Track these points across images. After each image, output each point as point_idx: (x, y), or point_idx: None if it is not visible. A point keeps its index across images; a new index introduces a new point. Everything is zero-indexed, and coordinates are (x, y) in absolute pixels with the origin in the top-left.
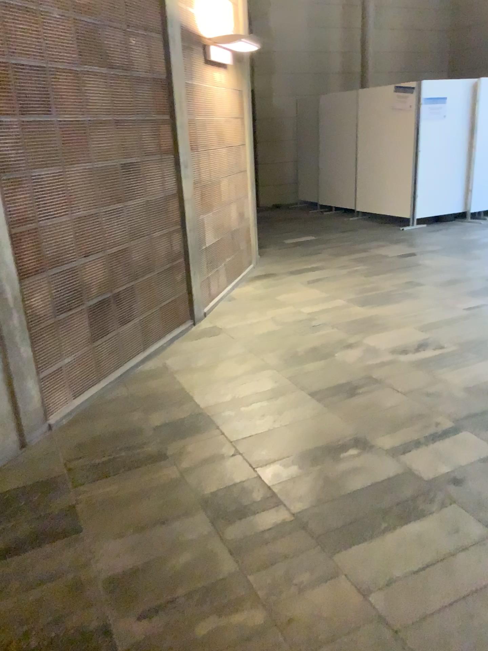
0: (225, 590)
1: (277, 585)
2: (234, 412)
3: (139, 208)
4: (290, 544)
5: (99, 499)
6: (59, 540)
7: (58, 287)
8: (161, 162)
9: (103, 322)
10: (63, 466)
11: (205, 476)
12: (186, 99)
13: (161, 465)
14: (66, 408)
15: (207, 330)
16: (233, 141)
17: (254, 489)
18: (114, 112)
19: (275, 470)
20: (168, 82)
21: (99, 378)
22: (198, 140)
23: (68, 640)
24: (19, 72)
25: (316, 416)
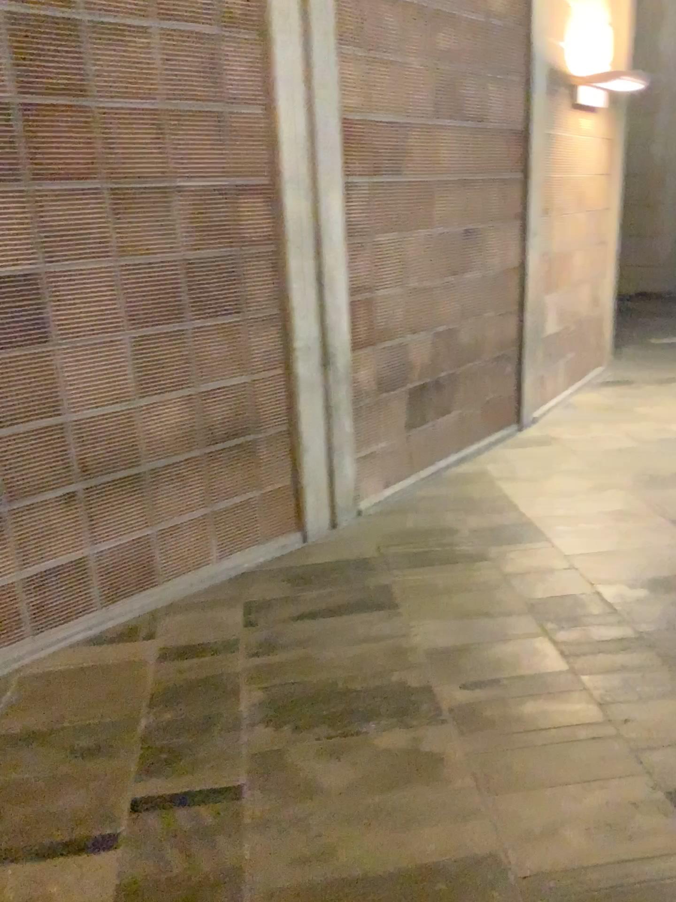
0: (551, 688)
1: (611, 695)
2: (569, 529)
3: (477, 280)
4: (629, 663)
5: (413, 586)
6: (375, 614)
7: (385, 361)
8: (508, 227)
9: (423, 407)
10: (374, 551)
11: (532, 585)
12: (548, 150)
13: (481, 567)
14: (375, 496)
15: (538, 438)
16: (599, 203)
17: (590, 607)
18: (465, 167)
19: (616, 593)
20: (529, 130)
21: (411, 471)
22: (554, 201)
23: (389, 695)
24: (379, 126)
25: (674, 547)
